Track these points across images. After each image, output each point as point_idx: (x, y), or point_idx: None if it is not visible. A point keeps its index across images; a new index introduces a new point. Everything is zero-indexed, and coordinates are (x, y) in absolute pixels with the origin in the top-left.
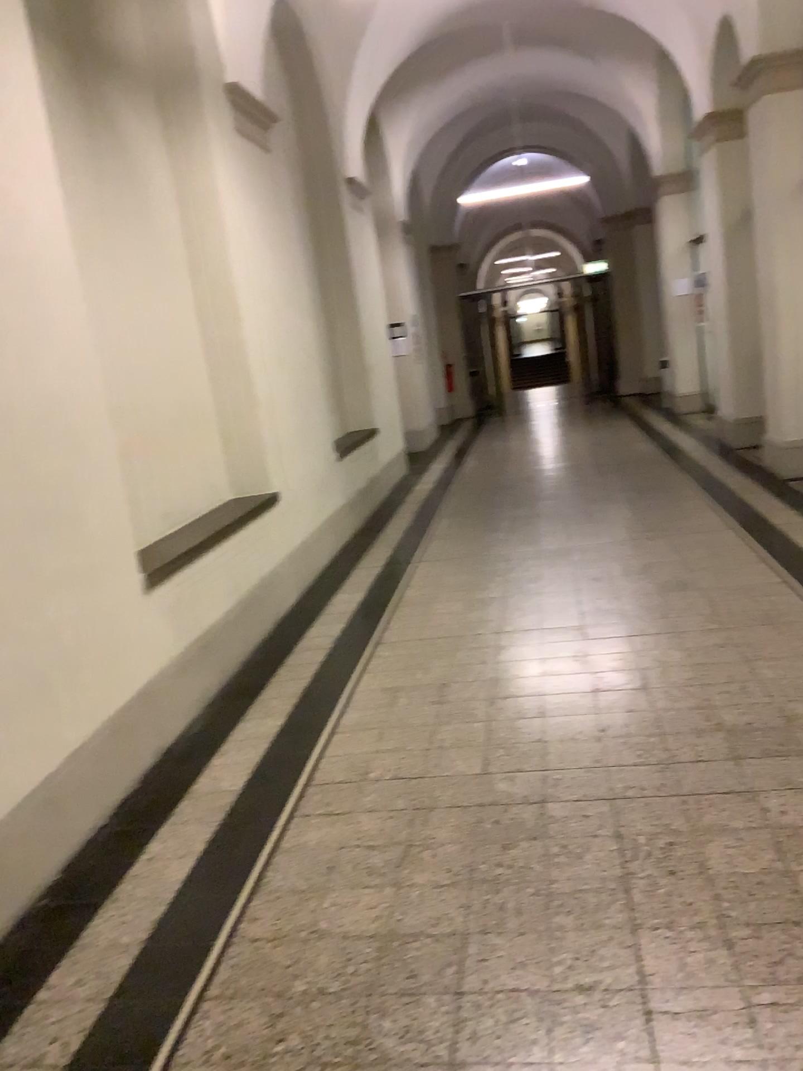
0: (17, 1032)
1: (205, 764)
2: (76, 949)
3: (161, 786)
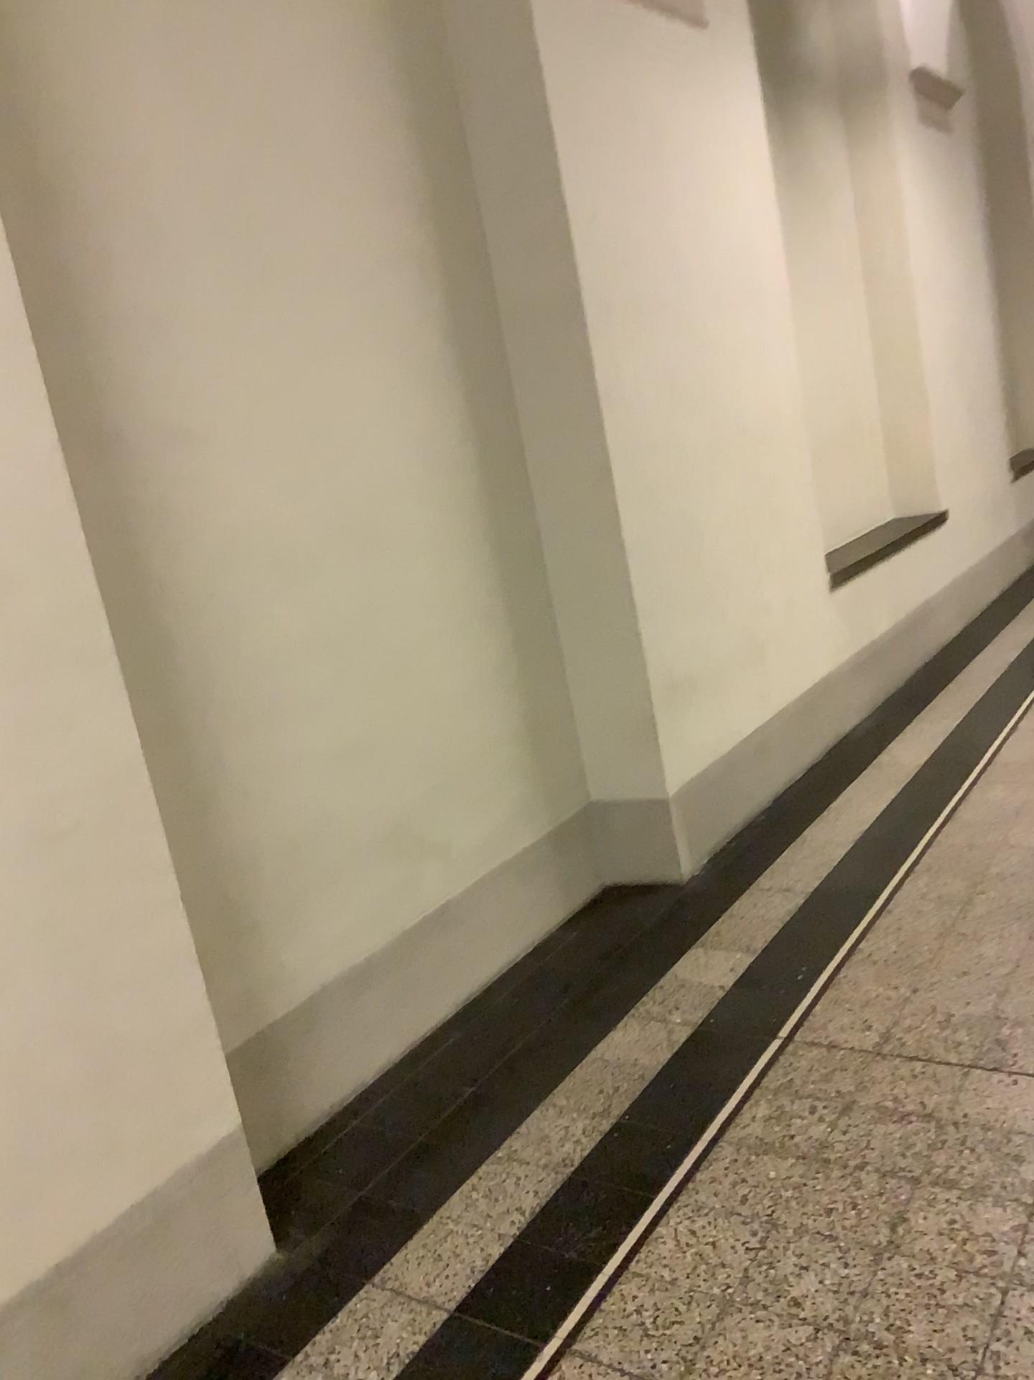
0: (770, 875)
1: (884, 747)
2: (801, 840)
3: (846, 759)
